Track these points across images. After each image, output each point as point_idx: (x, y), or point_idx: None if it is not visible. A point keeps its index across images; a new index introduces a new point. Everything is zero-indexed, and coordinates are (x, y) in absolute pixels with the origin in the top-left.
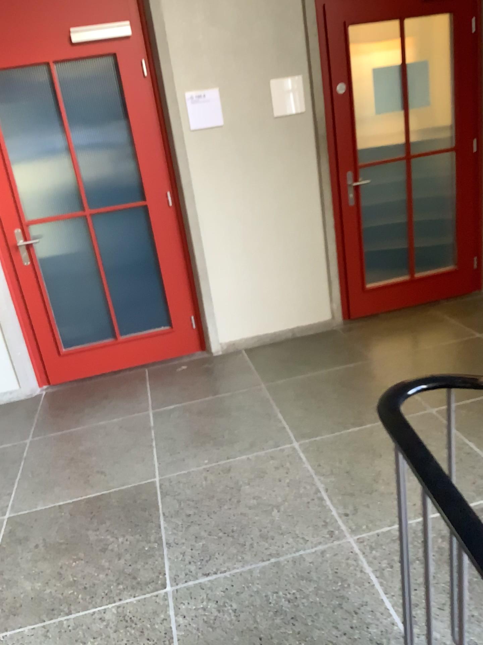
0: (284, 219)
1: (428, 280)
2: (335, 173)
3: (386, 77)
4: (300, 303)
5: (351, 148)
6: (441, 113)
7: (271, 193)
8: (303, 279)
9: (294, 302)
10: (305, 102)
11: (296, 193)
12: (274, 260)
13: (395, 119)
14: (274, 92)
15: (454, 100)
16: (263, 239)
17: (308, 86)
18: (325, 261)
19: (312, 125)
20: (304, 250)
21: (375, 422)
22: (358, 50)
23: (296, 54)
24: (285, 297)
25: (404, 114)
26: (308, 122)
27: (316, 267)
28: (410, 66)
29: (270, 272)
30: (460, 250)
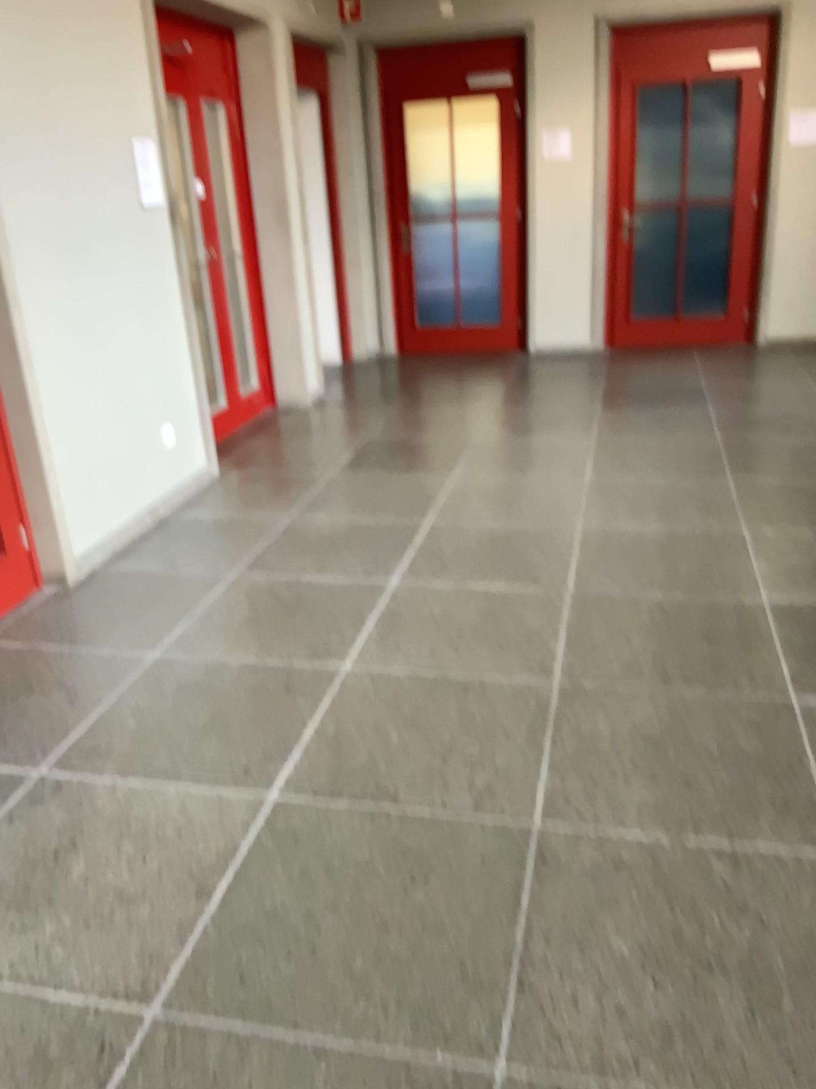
0: None
1: None
2: None
3: None
4: None
5: None
6: None
7: None
8: None
9: None
10: None
11: None
12: None
13: None
14: None
15: None
16: None
17: None
18: None
19: None
20: None
21: None
22: None
23: None
24: None
25: None
26: None
27: None
28: None
29: None
30: None
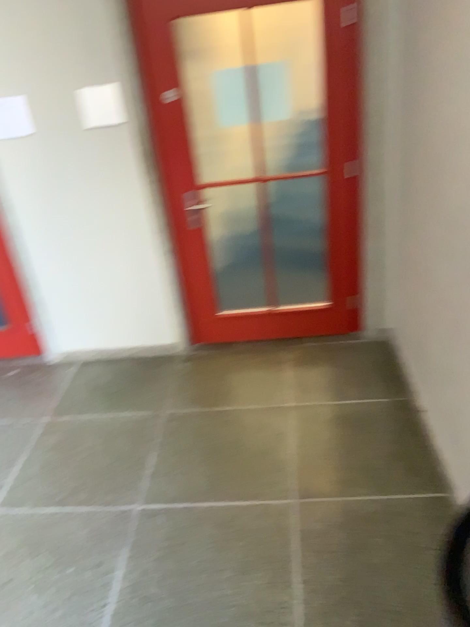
0: (109, 239)
1: (292, 314)
2: (165, 193)
3: (229, 83)
4: (137, 324)
5: (185, 165)
6: (302, 129)
7: (91, 211)
8: (138, 301)
9: (130, 322)
10: (120, 113)
11: (120, 213)
12: (103, 279)
13: (244, 133)
14: (81, 101)
15: (319, 114)
16: (88, 257)
17: (122, 94)
18: (161, 286)
19: (132, 139)
20: (135, 272)
21: (74, 506)
22: (187, 50)
23: (103, 57)
24: (120, 316)
25: (254, 127)
26: (127, 135)
27: (151, 290)
28: (259, 70)
29: (100, 291)
30: (330, 288)
